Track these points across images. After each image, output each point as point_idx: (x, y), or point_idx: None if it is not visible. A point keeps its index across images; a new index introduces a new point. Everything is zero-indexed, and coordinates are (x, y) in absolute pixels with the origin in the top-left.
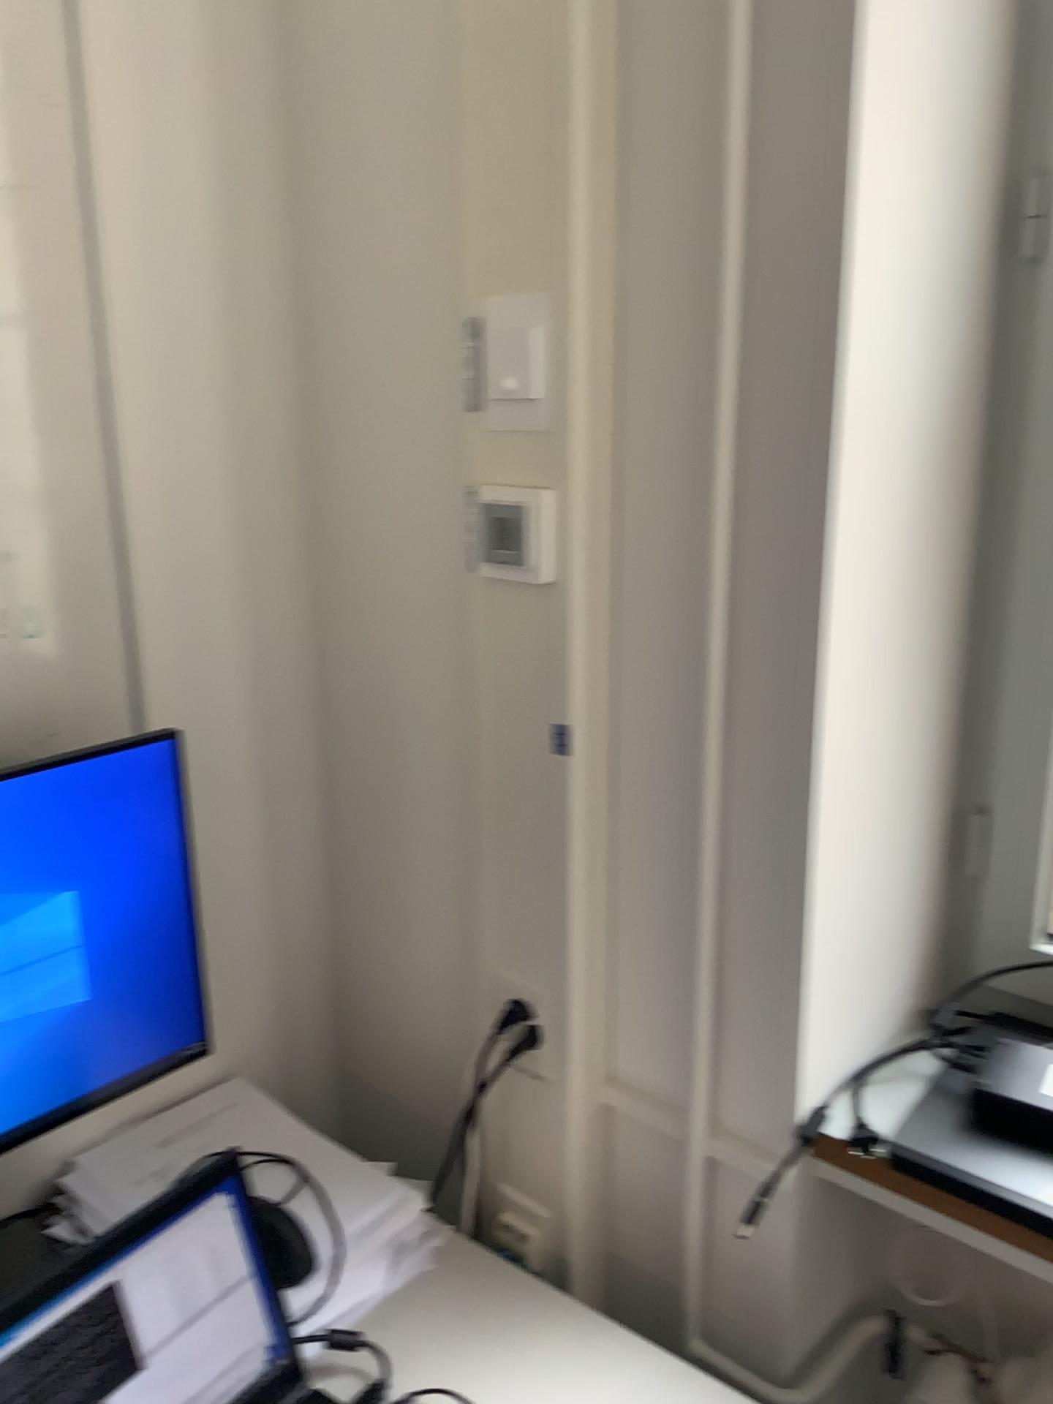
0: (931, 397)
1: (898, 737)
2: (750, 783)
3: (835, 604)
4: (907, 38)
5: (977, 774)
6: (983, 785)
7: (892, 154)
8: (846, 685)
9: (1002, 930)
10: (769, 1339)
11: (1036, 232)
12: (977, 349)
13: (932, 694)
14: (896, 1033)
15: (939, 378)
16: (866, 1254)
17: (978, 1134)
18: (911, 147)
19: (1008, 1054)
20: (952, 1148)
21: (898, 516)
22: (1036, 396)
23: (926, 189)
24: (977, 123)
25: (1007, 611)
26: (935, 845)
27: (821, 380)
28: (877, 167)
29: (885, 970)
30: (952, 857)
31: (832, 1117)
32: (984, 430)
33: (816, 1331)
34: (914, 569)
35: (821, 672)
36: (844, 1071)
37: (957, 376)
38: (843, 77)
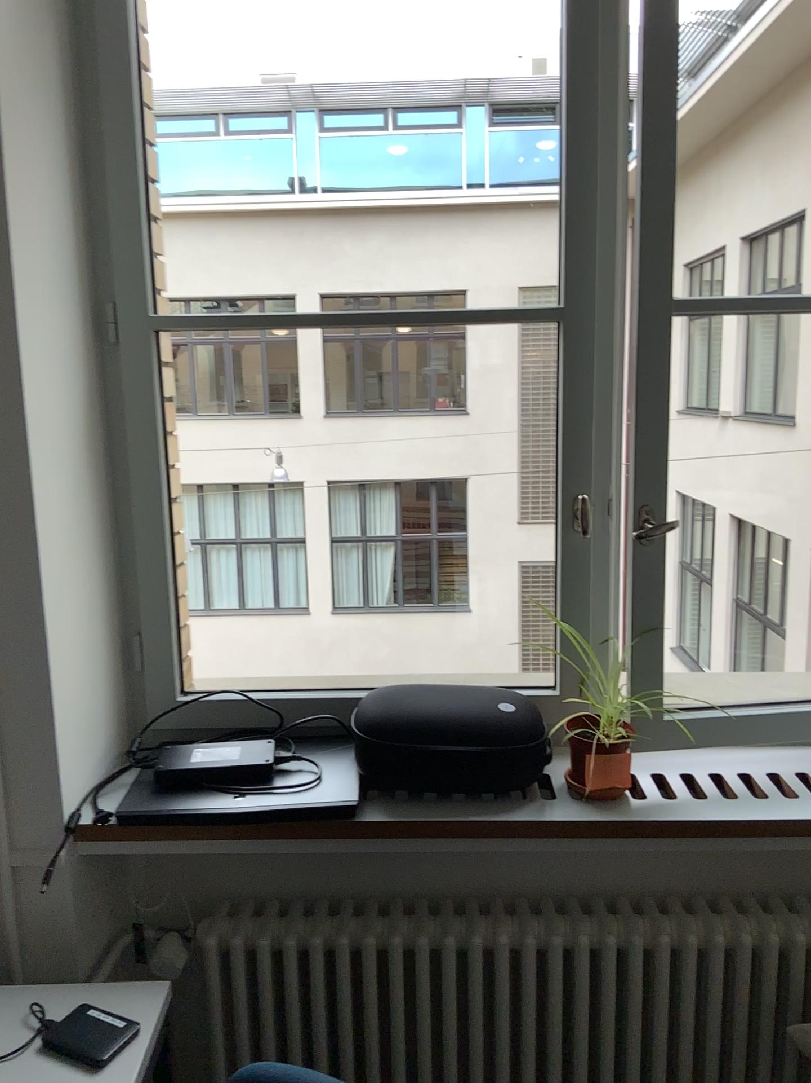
0: (76, 412)
1: (87, 596)
2: (7, 631)
3: (43, 523)
4: (36, 235)
5: (132, 612)
6: (136, 618)
7: (37, 292)
8: (55, 567)
9: (159, 695)
10: (67, 964)
11: (116, 327)
12: (95, 386)
13: (101, 571)
14: (112, 766)
15: (78, 402)
16: (115, 901)
17: (163, 793)
18: (47, 288)
19: (171, 753)
20: (150, 802)
21: (69, 476)
22: (129, 409)
23: (57, 307)
24: (77, 273)
25: (133, 522)
26: (116, 656)
27: (17, 407)
28: (31, 299)
29: (100, 729)
30: (127, 662)
31: (83, 814)
32: (106, 428)
33: (94, 952)
34: (81, 503)
35: (40, 561)
36: (86, 790)
37: (87, 401)
38: (6, 254)
